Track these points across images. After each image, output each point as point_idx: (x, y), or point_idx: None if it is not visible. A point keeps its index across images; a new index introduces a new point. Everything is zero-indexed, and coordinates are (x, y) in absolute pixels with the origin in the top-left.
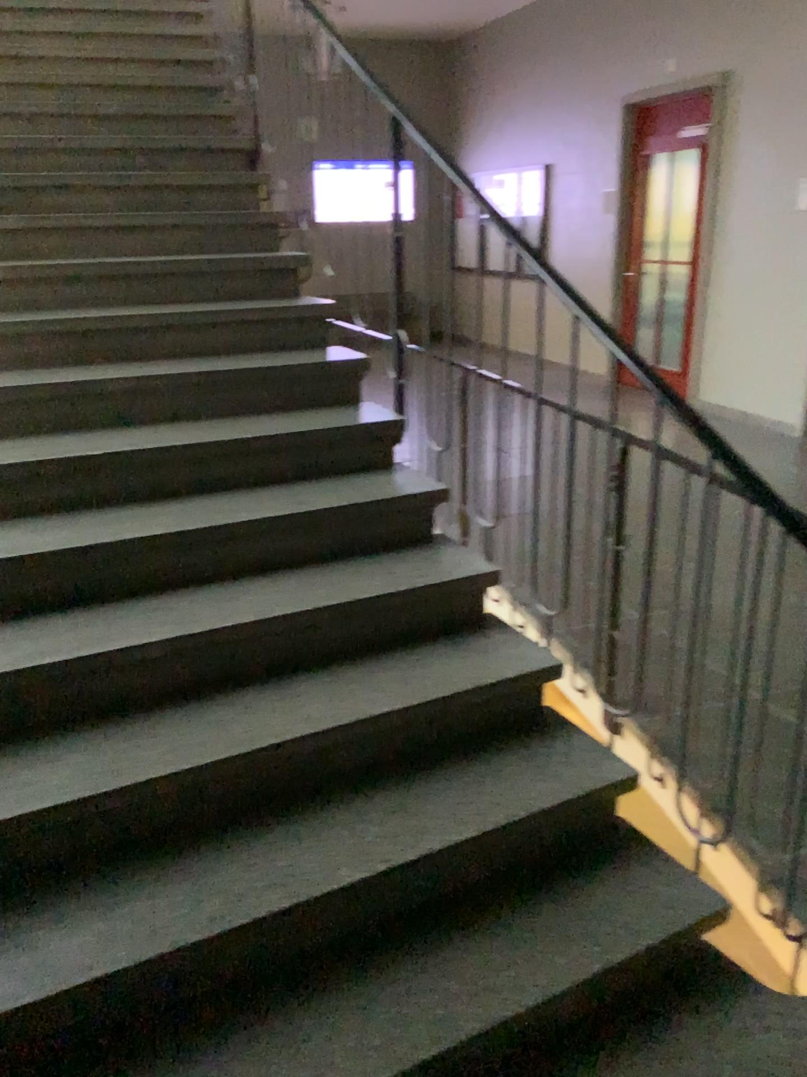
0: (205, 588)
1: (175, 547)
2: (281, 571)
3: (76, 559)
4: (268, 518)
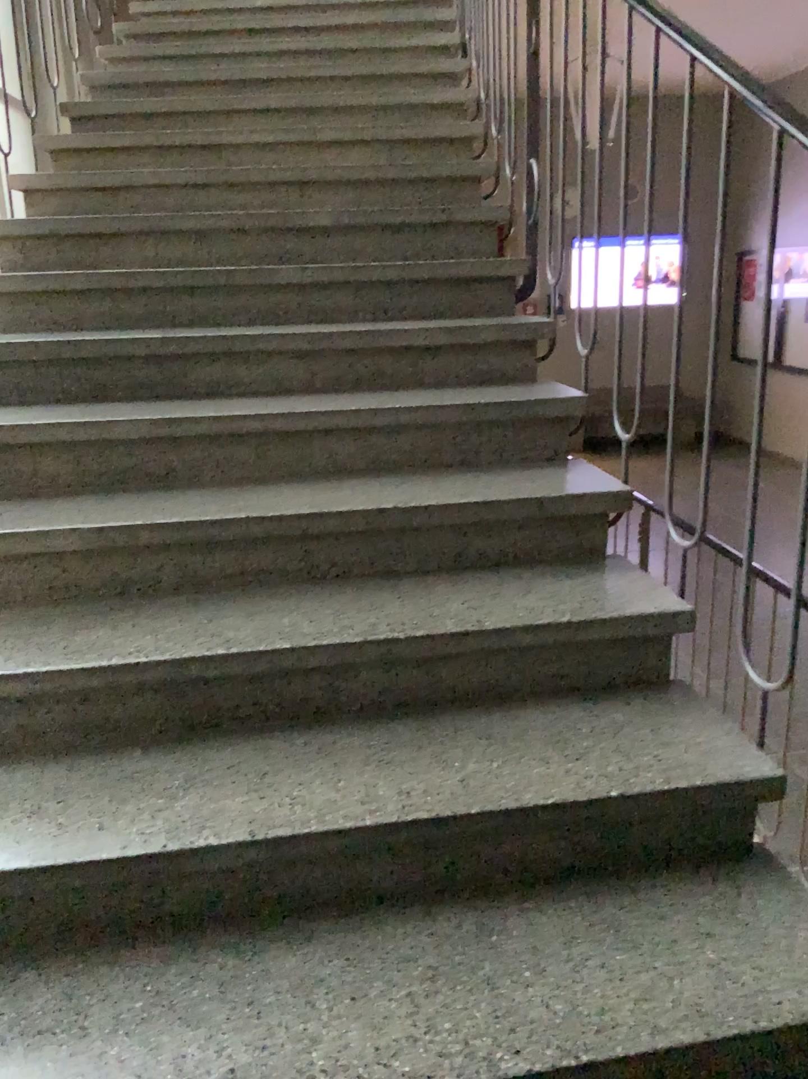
0: None
1: None
2: None
3: None
4: None
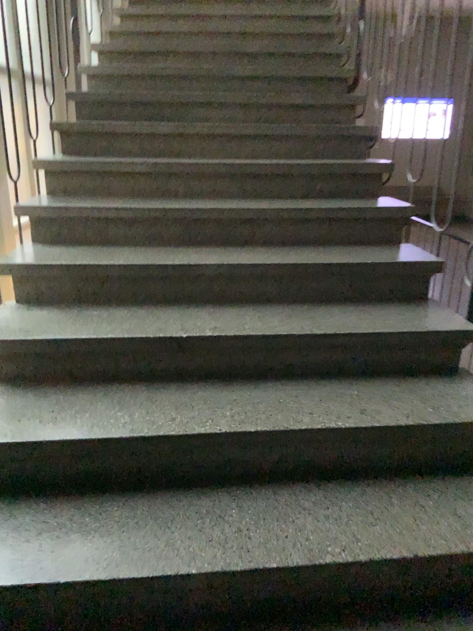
0: (260, 490)
1: (237, 444)
2: (339, 481)
3: (143, 444)
4: (332, 426)
